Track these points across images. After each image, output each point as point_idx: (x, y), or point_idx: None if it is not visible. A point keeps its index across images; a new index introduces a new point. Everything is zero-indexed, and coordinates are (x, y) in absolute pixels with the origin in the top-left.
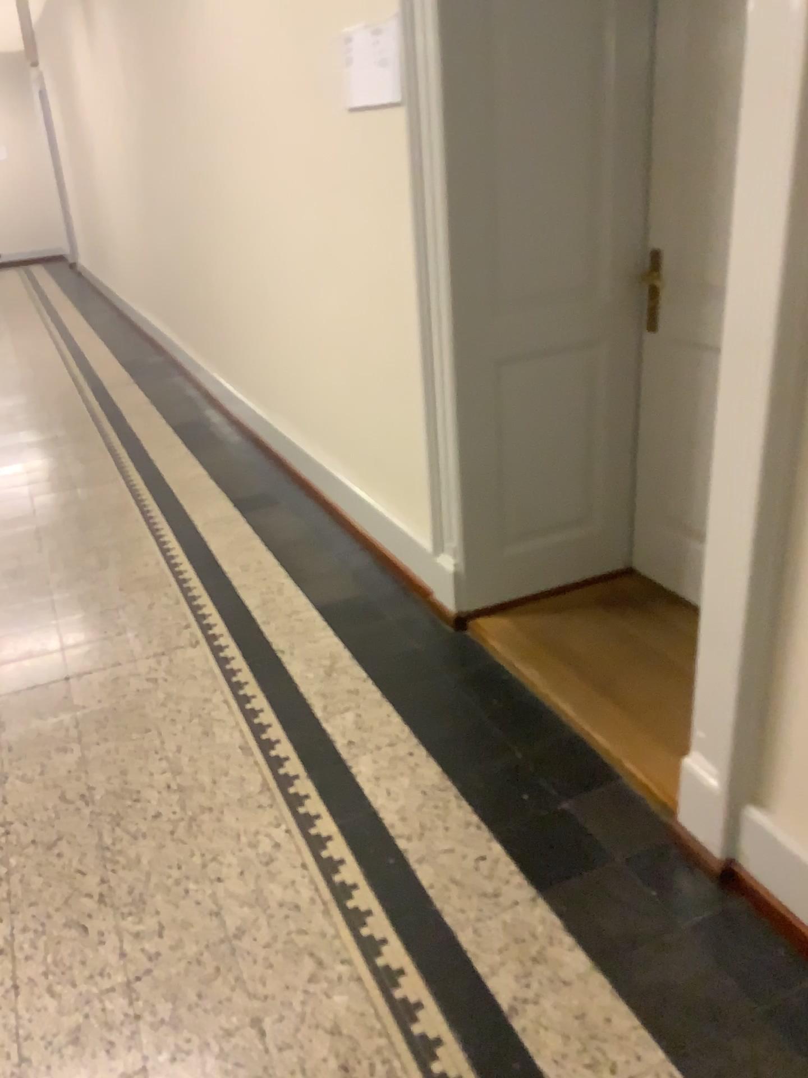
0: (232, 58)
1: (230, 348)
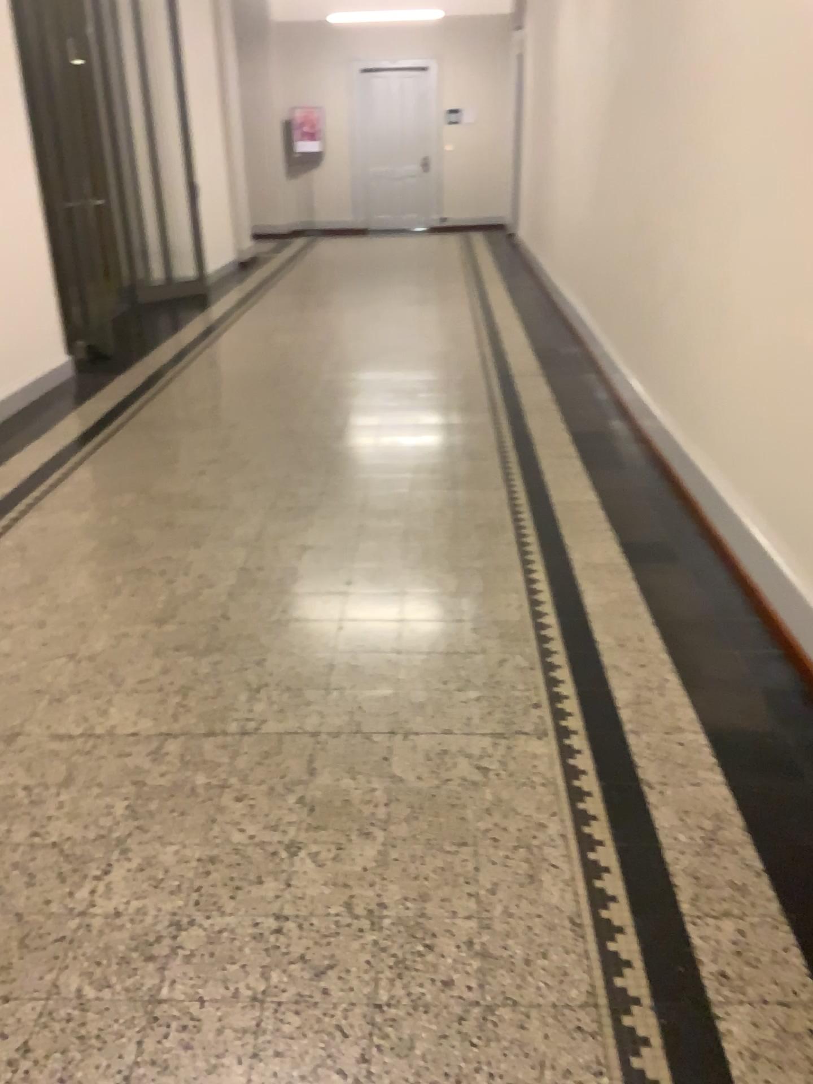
0: (753, 9)
1: (660, 359)
